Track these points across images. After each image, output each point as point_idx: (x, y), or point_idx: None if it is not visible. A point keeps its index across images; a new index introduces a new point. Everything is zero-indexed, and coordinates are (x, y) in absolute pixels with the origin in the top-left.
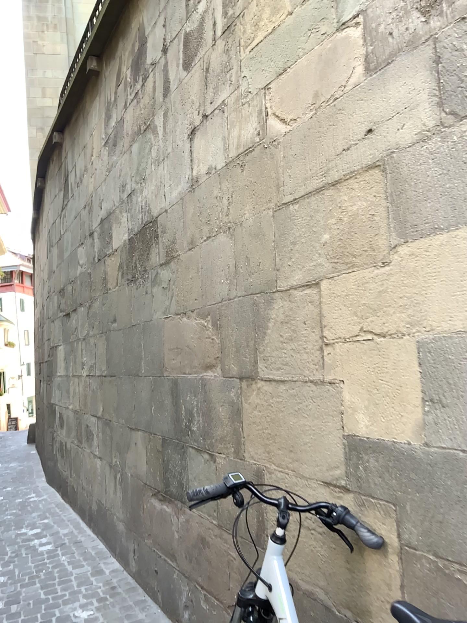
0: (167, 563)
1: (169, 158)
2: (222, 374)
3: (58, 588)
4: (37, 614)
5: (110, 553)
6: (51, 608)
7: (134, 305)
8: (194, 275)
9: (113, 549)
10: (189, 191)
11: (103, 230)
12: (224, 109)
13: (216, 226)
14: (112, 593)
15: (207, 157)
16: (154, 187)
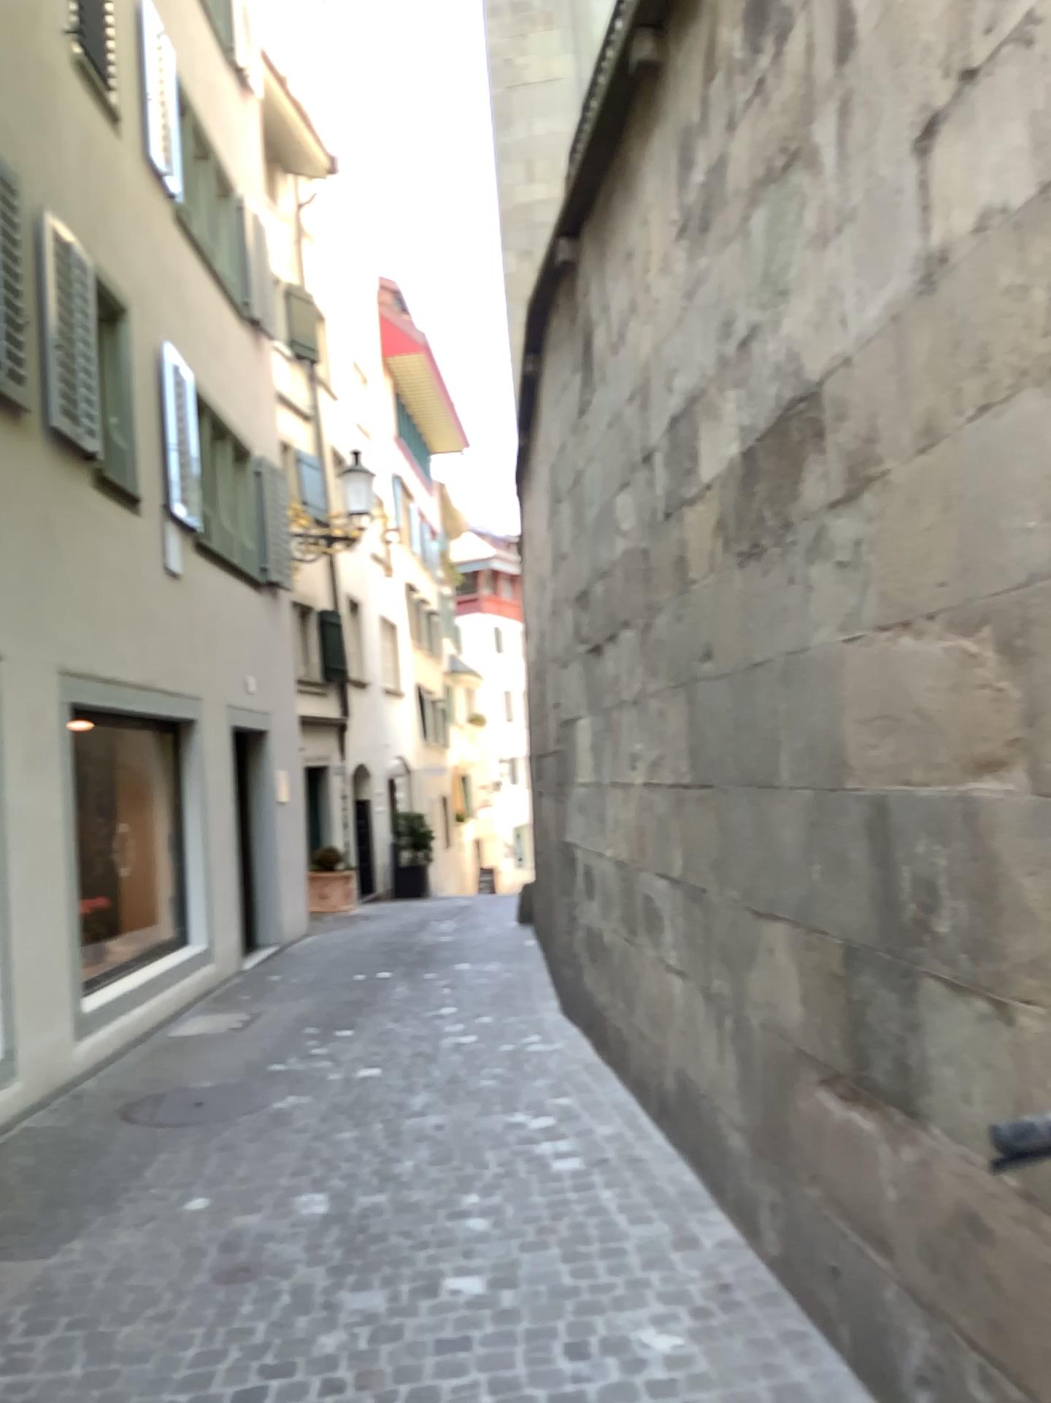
0: (865, 1259)
1: (855, 220)
2: (1033, 785)
3: (598, 1266)
4: (557, 1321)
5: (711, 1198)
6: (587, 1311)
7: (761, 613)
8: (935, 520)
9: (719, 1190)
10: (916, 296)
11: (678, 442)
12: (1031, 32)
13: (1009, 373)
14: (723, 1300)
15: (974, 187)
16: (814, 307)
